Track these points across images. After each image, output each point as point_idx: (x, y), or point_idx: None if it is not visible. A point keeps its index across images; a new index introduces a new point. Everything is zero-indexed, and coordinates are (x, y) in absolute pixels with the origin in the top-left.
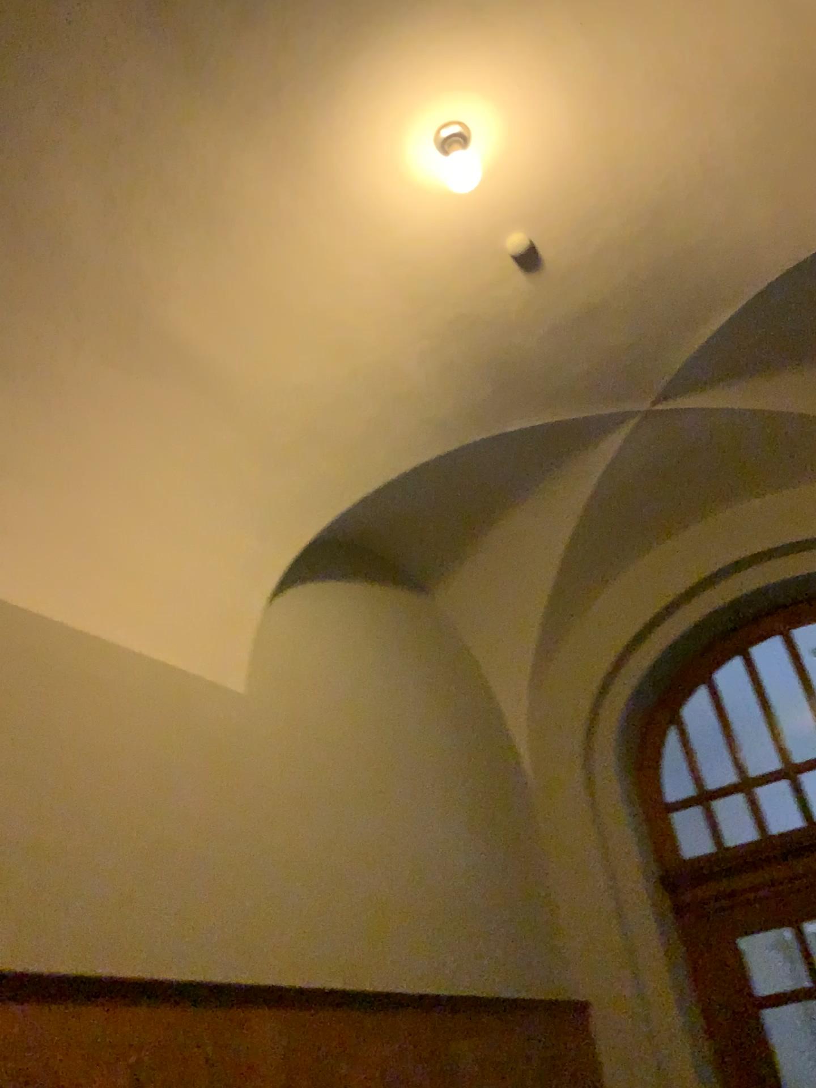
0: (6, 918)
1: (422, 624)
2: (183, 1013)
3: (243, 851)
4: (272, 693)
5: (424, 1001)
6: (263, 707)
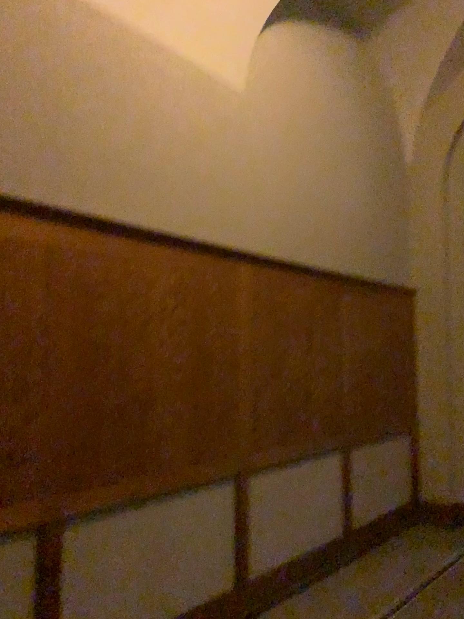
0: (112, 199)
1: (355, 63)
2: (202, 260)
3: (236, 185)
4: (257, 95)
5: (326, 276)
6: (252, 103)
